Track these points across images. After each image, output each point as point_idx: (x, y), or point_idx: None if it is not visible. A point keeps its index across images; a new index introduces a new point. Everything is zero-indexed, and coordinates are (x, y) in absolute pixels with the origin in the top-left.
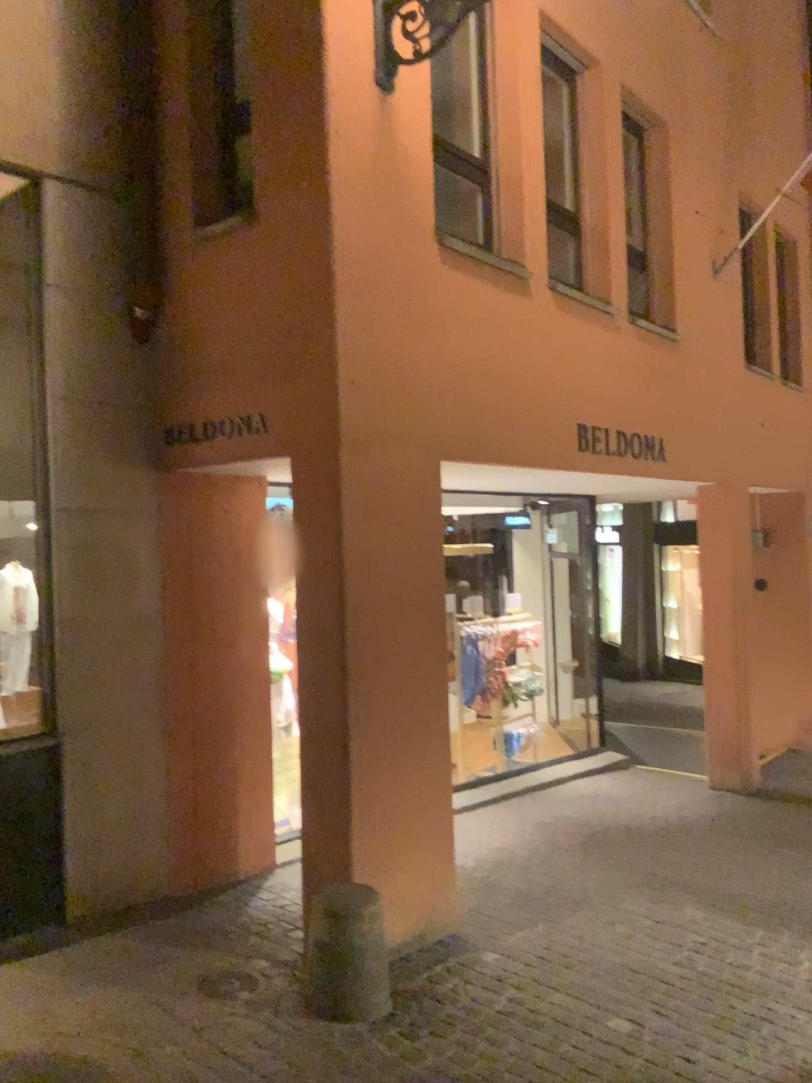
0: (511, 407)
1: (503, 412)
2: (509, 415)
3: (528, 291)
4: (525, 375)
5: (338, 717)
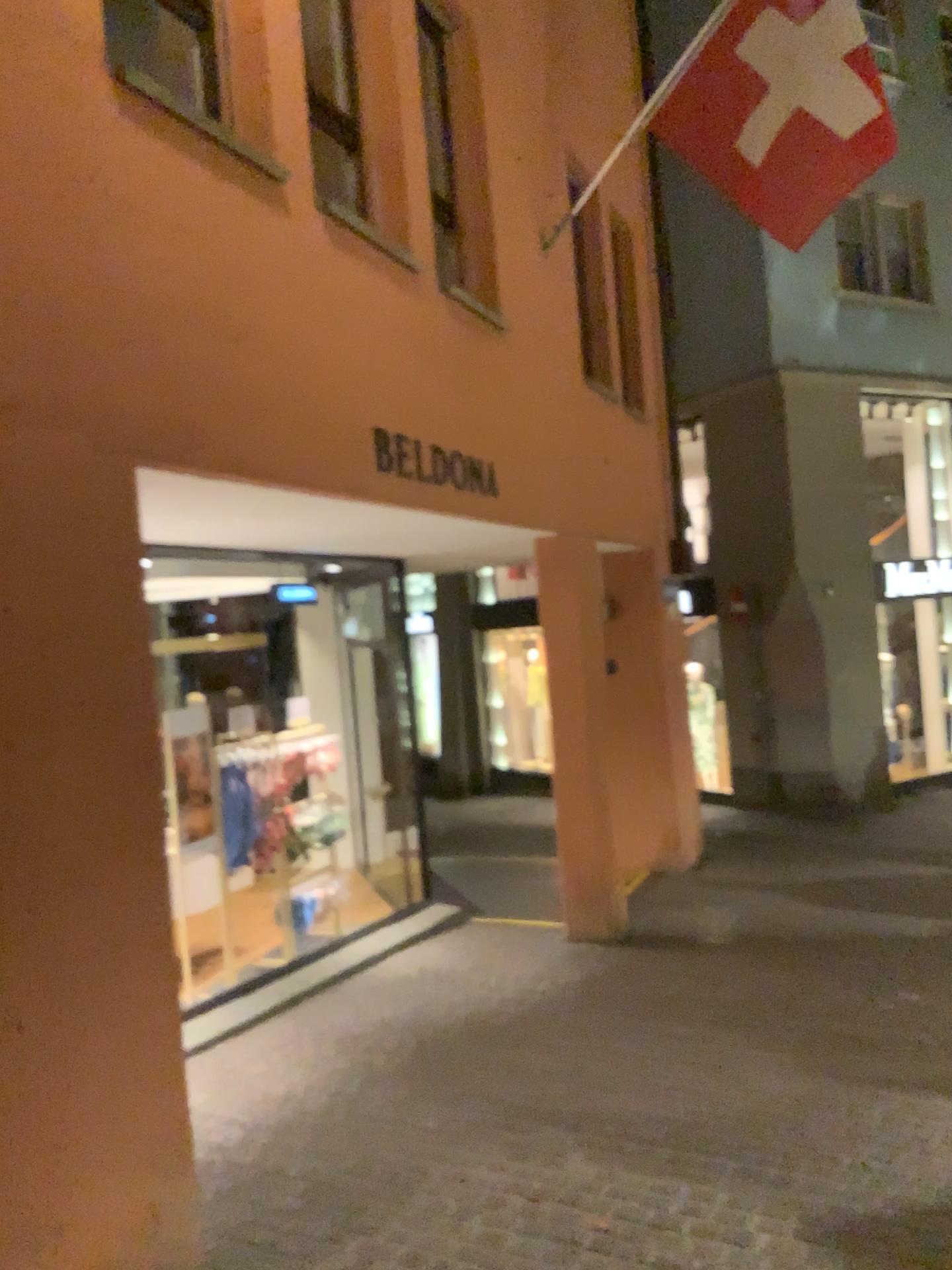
0: (262, 388)
1: (249, 396)
2: (261, 401)
3: (283, 207)
4: (285, 341)
5: None
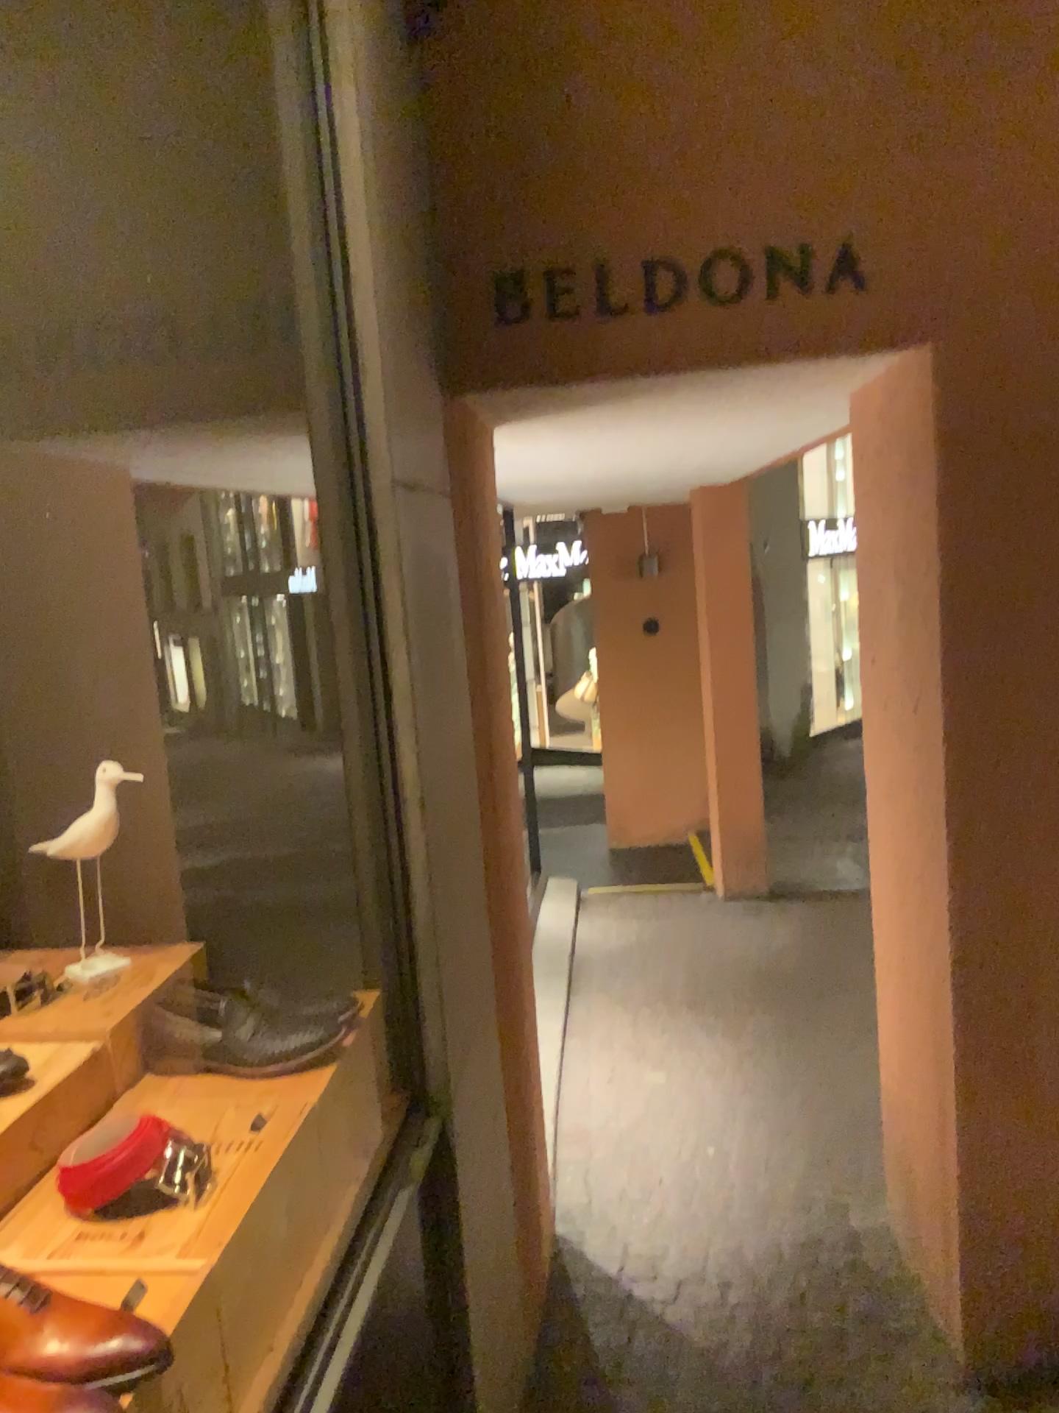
0: None
1: None
2: None
3: None
4: None
5: None
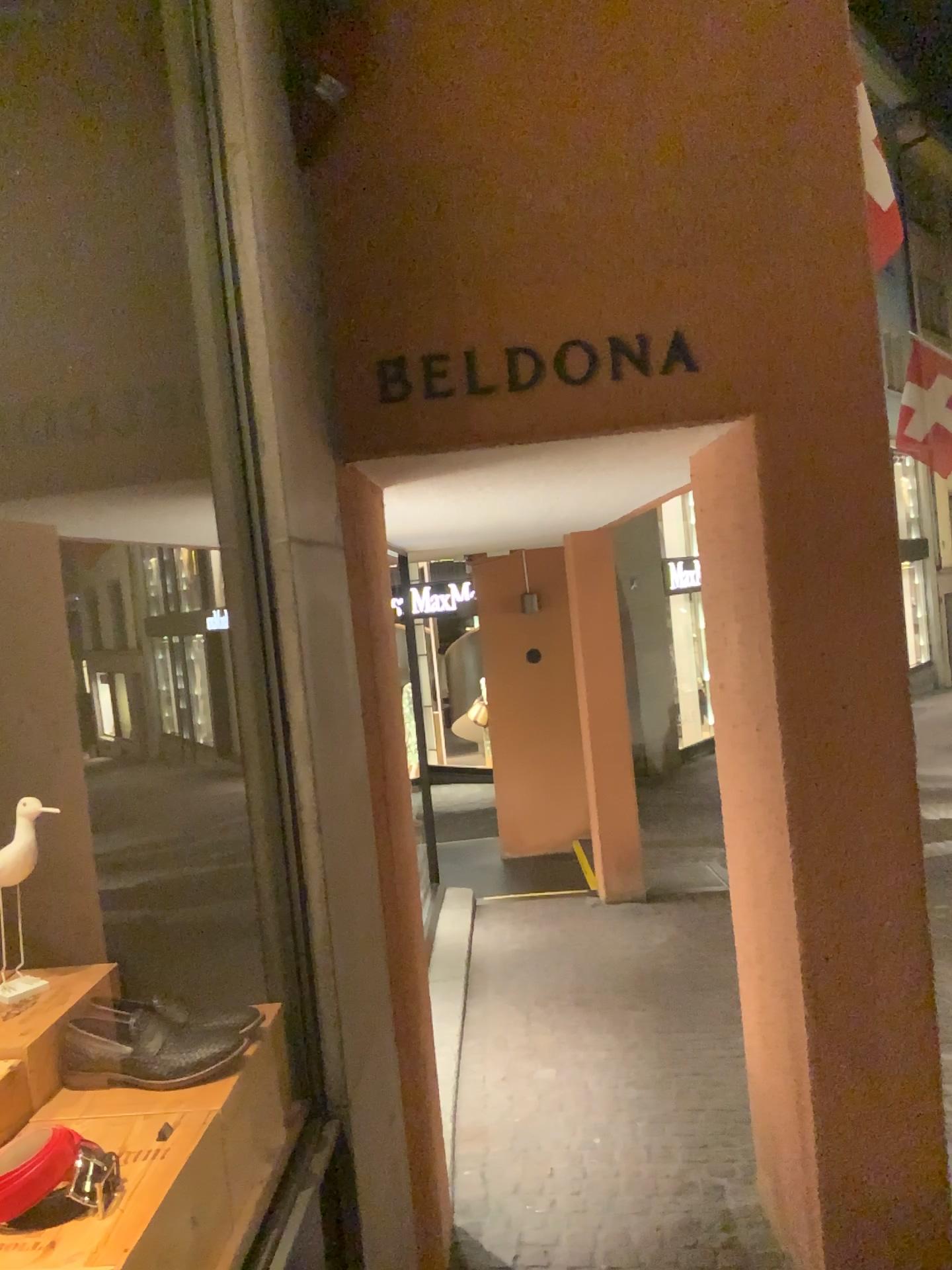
0: None
1: None
2: None
3: None
4: None
5: (899, 903)
